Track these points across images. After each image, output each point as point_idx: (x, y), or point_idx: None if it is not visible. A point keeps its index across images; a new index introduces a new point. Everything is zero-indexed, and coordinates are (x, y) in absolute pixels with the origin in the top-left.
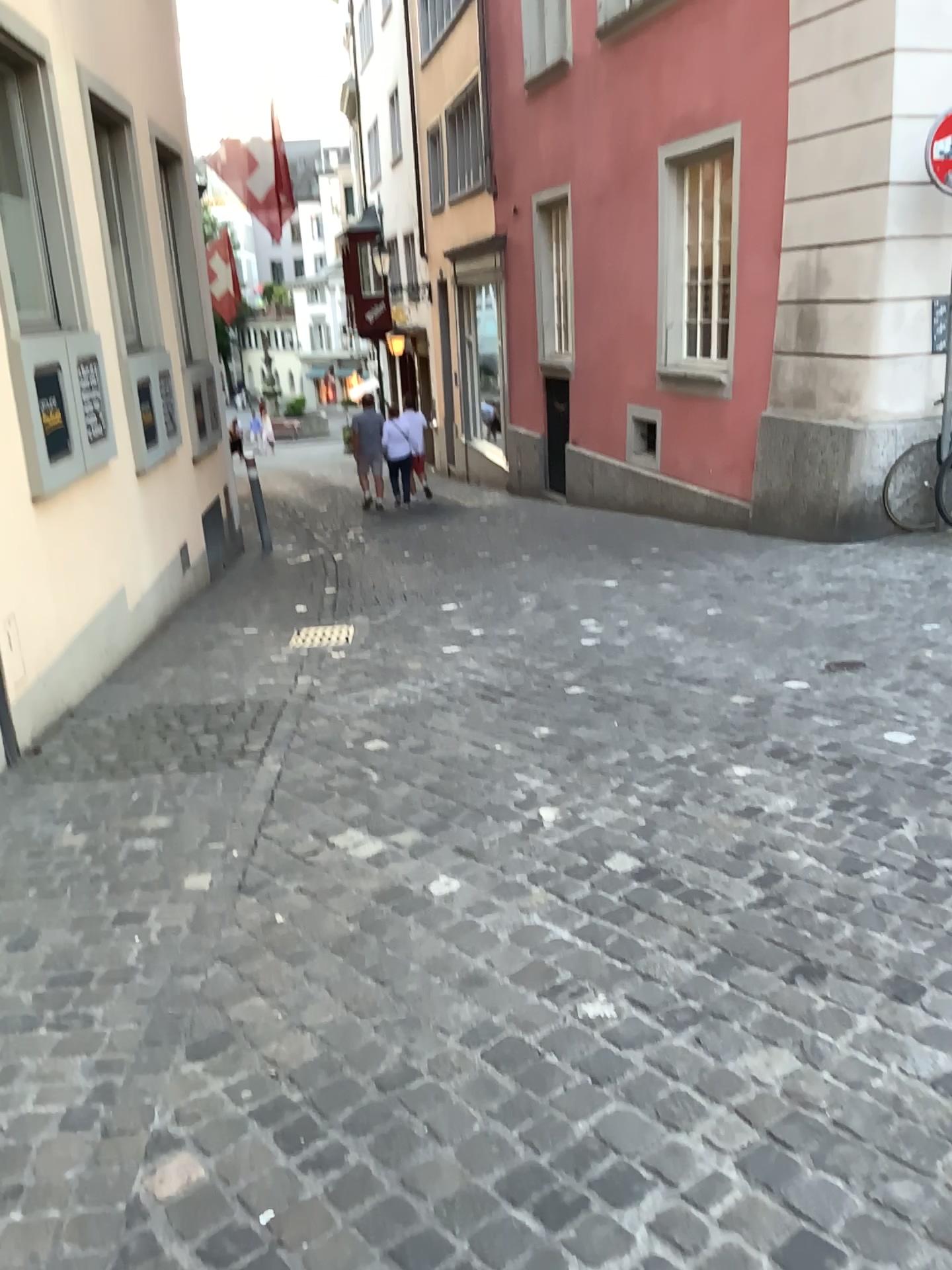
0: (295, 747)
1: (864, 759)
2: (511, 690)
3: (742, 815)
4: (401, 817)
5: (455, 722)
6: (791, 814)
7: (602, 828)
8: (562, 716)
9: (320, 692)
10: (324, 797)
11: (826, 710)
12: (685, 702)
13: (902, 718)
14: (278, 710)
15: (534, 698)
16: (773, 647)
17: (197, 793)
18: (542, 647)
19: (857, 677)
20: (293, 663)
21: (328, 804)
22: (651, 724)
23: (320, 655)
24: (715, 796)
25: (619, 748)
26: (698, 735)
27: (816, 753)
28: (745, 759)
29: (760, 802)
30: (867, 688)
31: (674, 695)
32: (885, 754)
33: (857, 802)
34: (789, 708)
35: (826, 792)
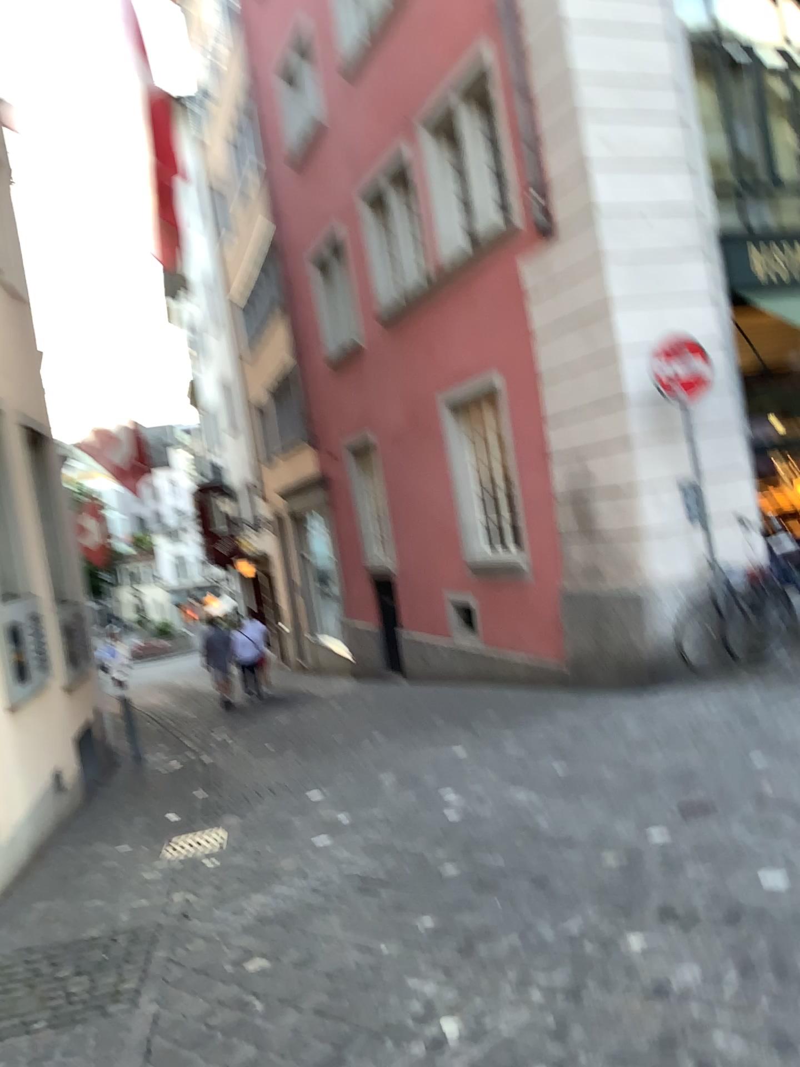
0: (174, 983)
1: (754, 914)
2: (389, 883)
3: (655, 1001)
4: (293, 1058)
5: (337, 928)
6: (705, 993)
7: (513, 1041)
8: (444, 905)
9: (197, 912)
10: (207, 1044)
11: (698, 864)
12: (561, 872)
13: (773, 862)
14: (155, 939)
15: (413, 889)
16: (628, 803)
17: (66, 1059)
18: (411, 831)
19: (715, 823)
20: (169, 882)
21: (212, 1053)
22: (534, 903)
23: (195, 870)
24: (620, 981)
25: (508, 935)
26: (583, 909)
27: (704, 914)
28: (637, 931)
29: (668, 982)
30: (728, 834)
31: (548, 867)
32: (773, 906)
33: (765, 967)
34: (662, 866)
35: (731, 959)
